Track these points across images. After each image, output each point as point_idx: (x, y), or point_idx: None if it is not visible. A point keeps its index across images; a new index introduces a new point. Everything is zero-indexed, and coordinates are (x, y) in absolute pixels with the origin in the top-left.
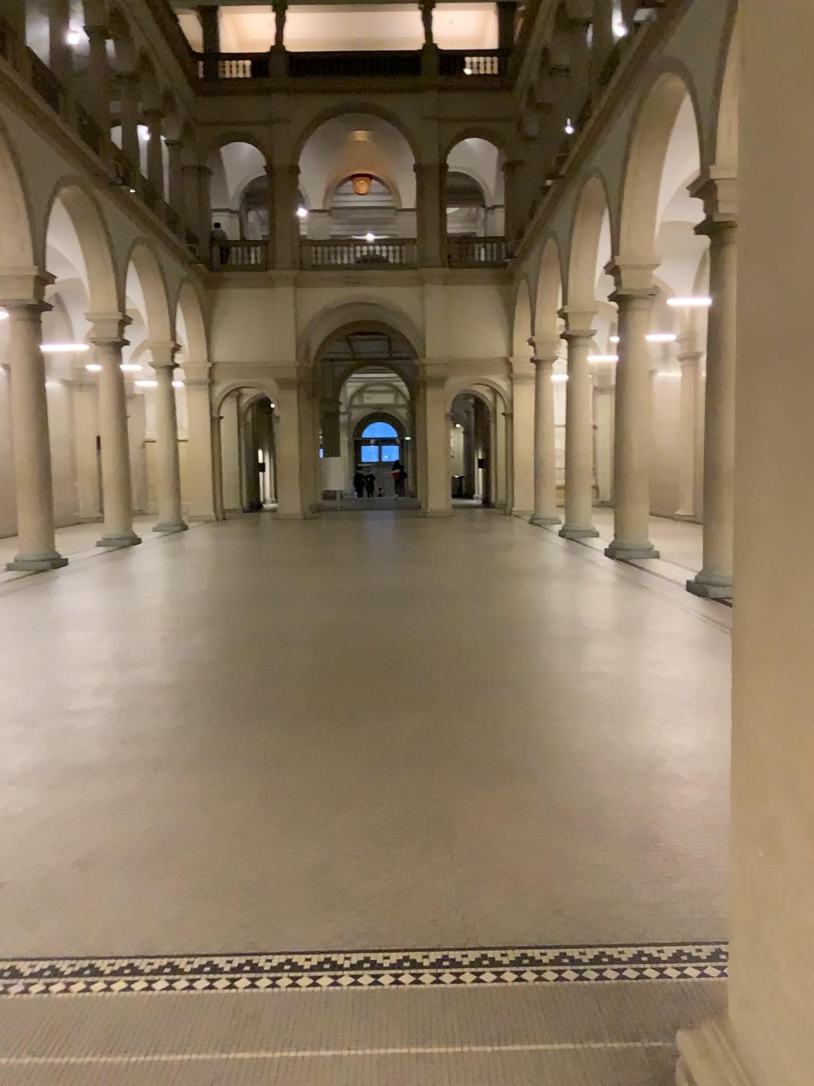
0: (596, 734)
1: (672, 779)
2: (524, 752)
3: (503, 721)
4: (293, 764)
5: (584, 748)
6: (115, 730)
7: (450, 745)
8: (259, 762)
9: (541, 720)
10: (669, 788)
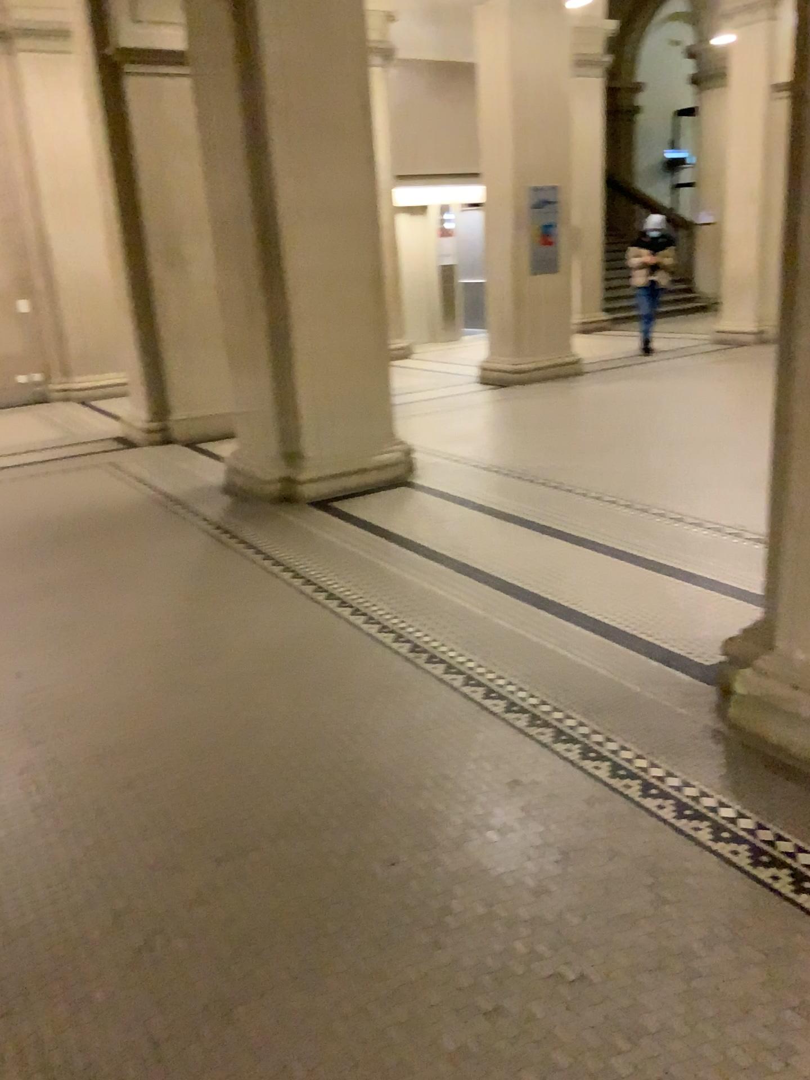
0: None
1: None
2: None
3: None
4: None
5: None
6: None
7: None
8: None
9: None
10: None
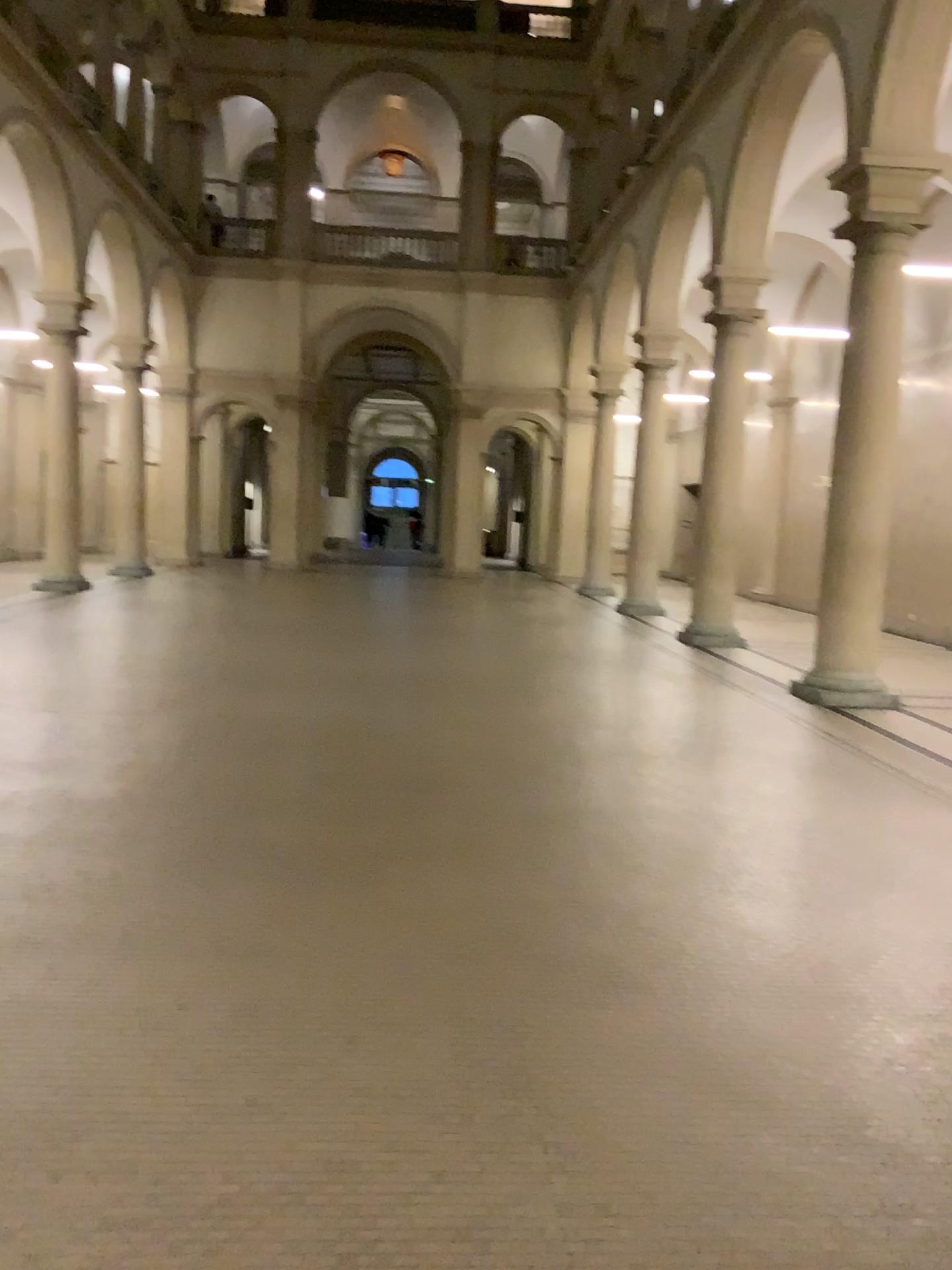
0: (731, 928)
1: (862, 1017)
2: (629, 954)
3: (590, 894)
4: (277, 961)
5: (717, 951)
6: (6, 884)
7: (515, 935)
8: (224, 954)
9: (646, 896)
10: (861, 1036)
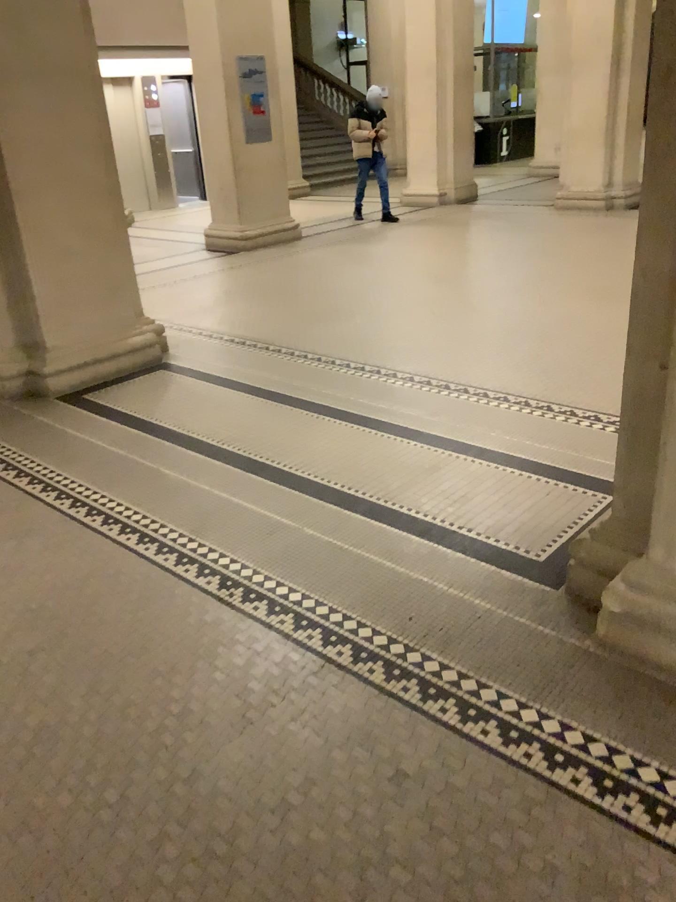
0: None
1: None
2: None
3: None
4: None
5: None
6: None
7: None
8: None
9: None
10: None
